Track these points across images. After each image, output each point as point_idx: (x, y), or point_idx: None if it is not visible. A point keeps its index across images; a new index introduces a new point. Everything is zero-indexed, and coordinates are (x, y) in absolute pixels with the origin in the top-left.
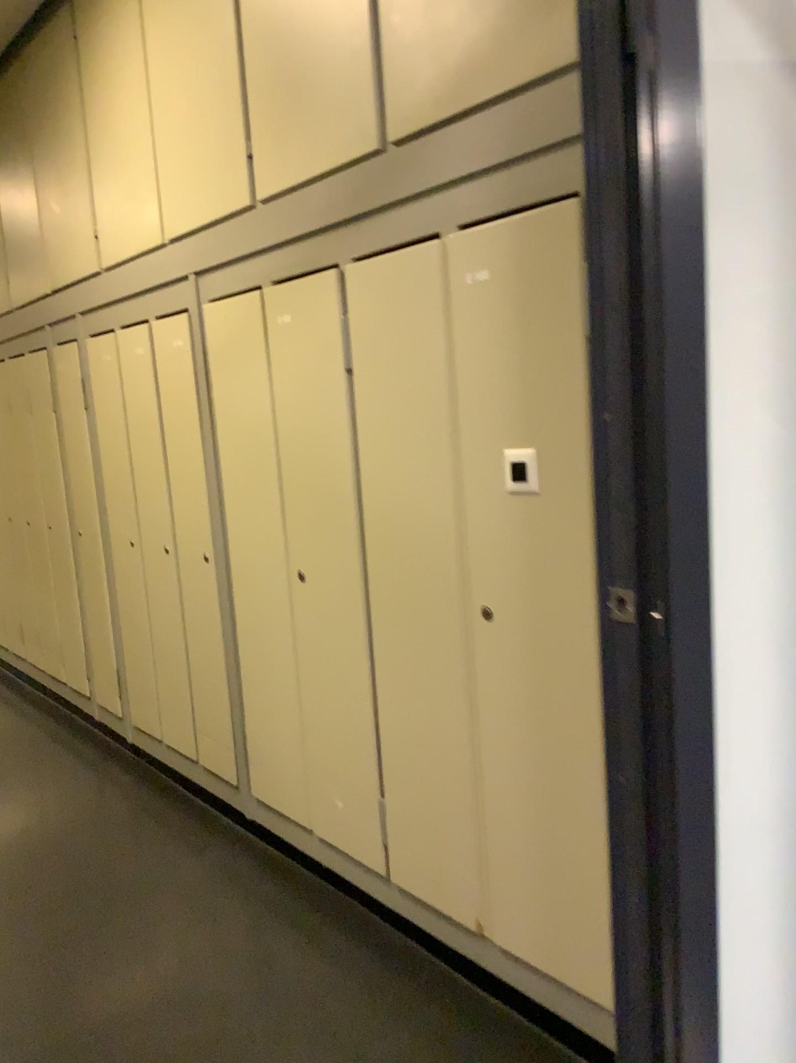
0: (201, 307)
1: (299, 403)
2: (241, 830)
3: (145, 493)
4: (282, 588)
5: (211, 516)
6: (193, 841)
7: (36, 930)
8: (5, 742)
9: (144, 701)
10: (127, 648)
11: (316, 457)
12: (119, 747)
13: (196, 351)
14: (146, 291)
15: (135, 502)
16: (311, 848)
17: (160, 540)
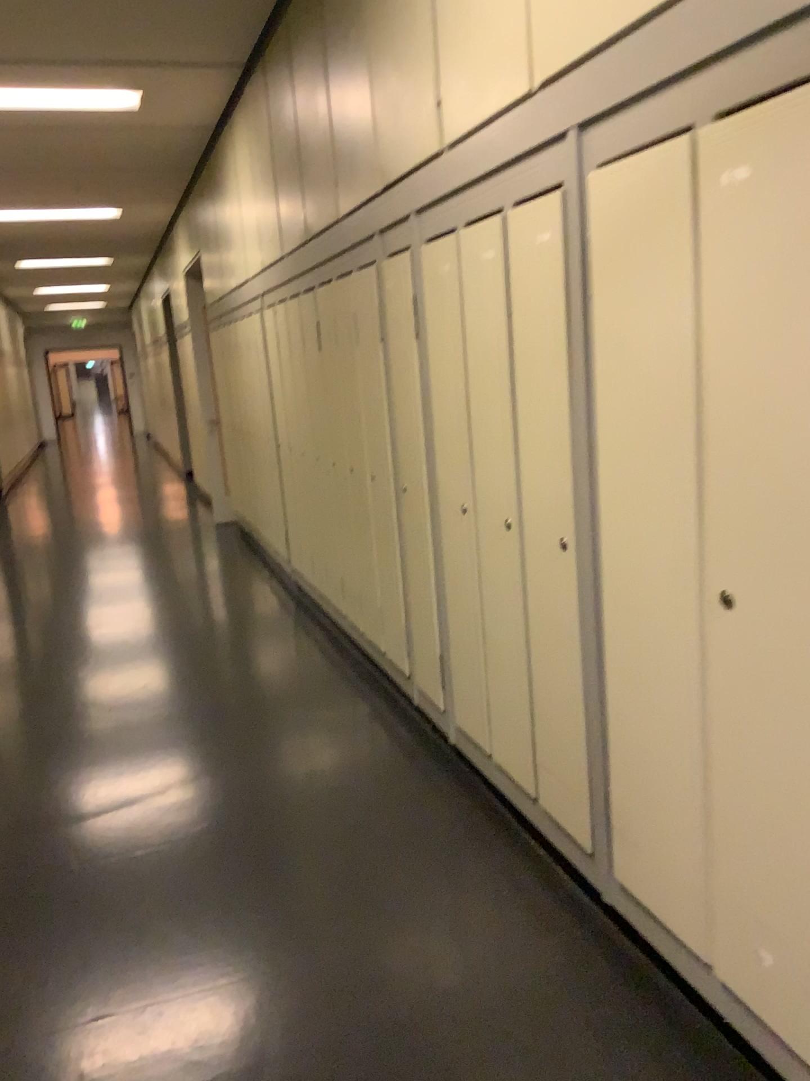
0: (580, 179)
1: (751, 319)
2: (594, 911)
3: (486, 446)
4: (689, 612)
5: (579, 488)
6: (530, 913)
7: (330, 1019)
8: (319, 715)
9: (472, 702)
10: (455, 633)
11: (777, 412)
12: (441, 746)
13: (569, 247)
14: (500, 168)
15: (472, 457)
16: (707, 991)
17: (502, 510)
